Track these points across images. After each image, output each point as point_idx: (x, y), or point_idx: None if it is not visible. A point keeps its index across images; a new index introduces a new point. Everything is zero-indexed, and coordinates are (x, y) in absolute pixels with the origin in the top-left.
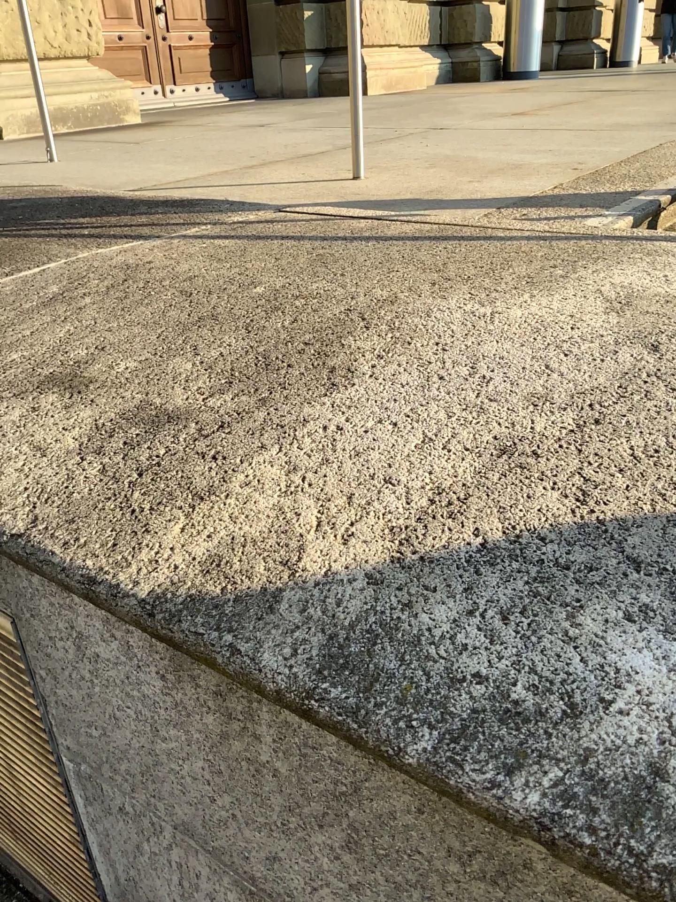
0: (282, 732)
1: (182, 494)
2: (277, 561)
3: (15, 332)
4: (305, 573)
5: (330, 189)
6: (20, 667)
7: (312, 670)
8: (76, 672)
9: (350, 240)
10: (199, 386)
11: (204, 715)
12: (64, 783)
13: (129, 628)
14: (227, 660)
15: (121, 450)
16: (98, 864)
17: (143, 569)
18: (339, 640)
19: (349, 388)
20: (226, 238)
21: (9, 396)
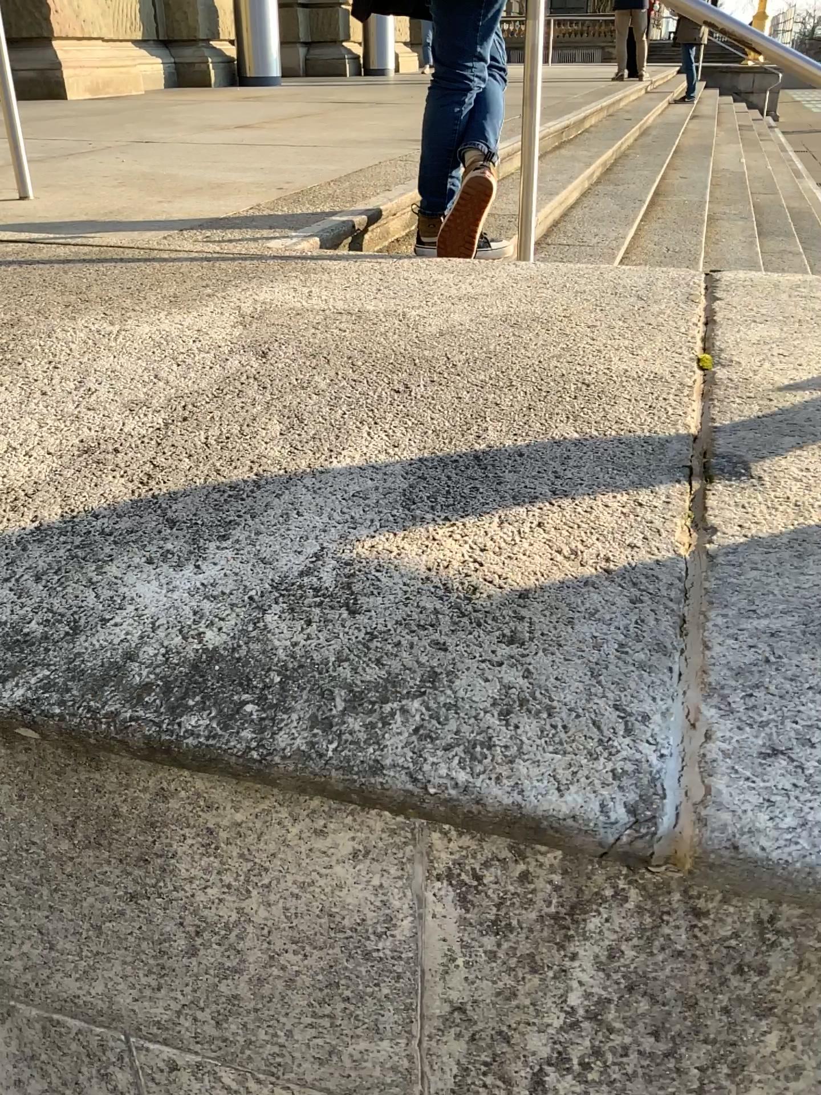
0: None
1: None
2: None
3: None
4: None
5: None
6: None
7: None
8: None
9: None
10: None
11: None
12: None
13: None
14: None
15: None
16: None
17: None
18: None
19: None
20: None
21: None
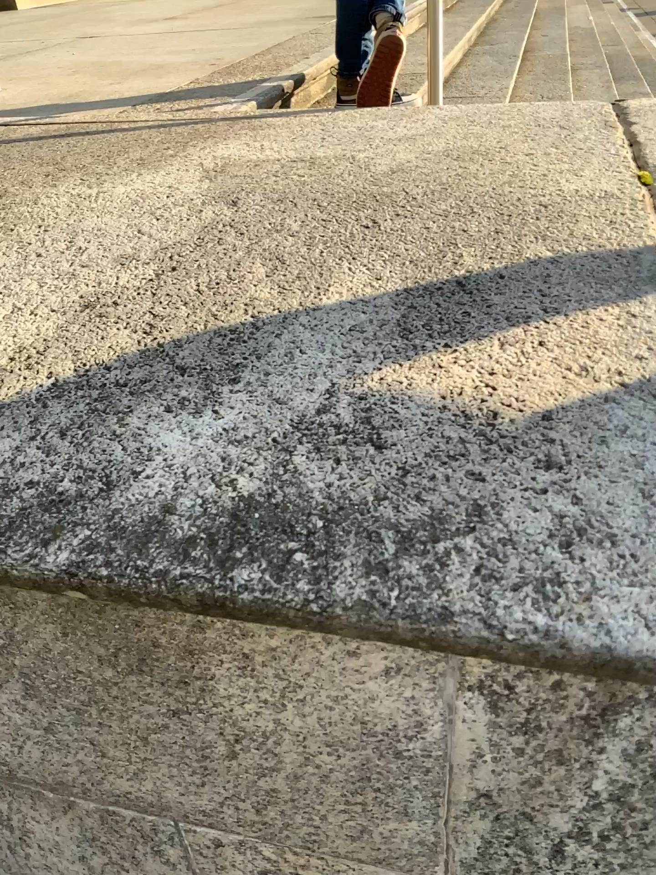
0: None
1: None
2: None
3: None
4: None
5: None
6: None
7: None
8: None
9: None
10: None
11: None
12: None
13: None
14: None
15: None
16: None
17: None
18: None
19: None
20: None
21: None
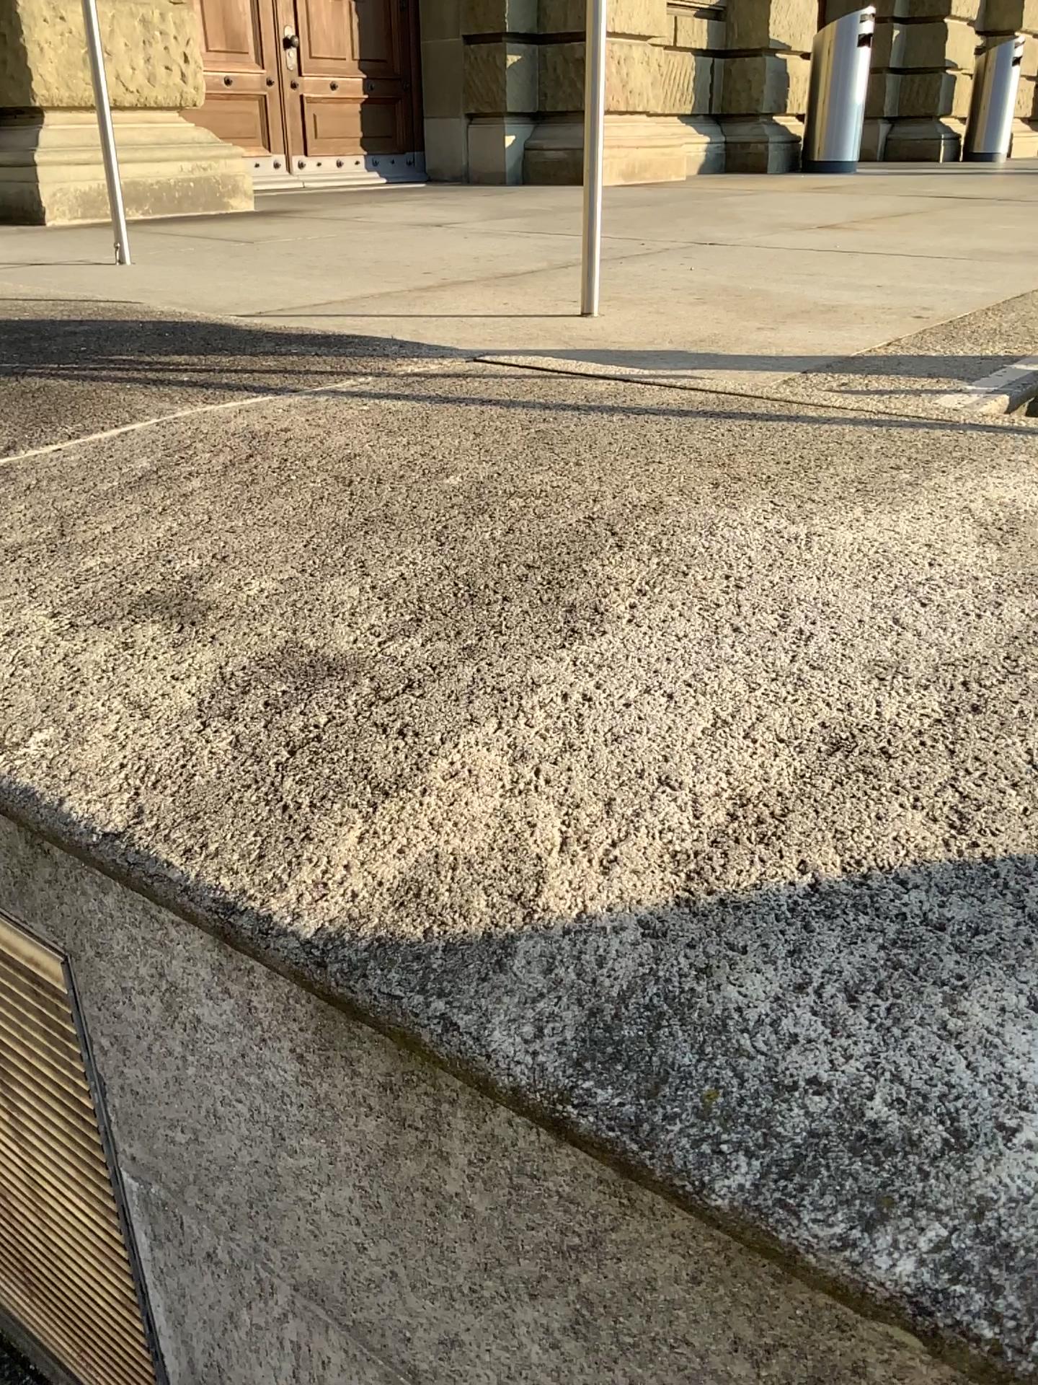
0: (482, 1150)
1: (356, 786)
2: (503, 894)
3: (89, 525)
4: (547, 914)
5: (549, 329)
6: (64, 1030)
7: (566, 1060)
8: (157, 1042)
9: (586, 409)
10: (372, 621)
11: (359, 1118)
12: (116, 1212)
13: (251, 980)
14: (437, 1038)
15: (259, 714)
16: (159, 1338)
17: (304, 895)
18: (603, 1017)
19: (599, 637)
20: (399, 397)
21: (86, 622)
